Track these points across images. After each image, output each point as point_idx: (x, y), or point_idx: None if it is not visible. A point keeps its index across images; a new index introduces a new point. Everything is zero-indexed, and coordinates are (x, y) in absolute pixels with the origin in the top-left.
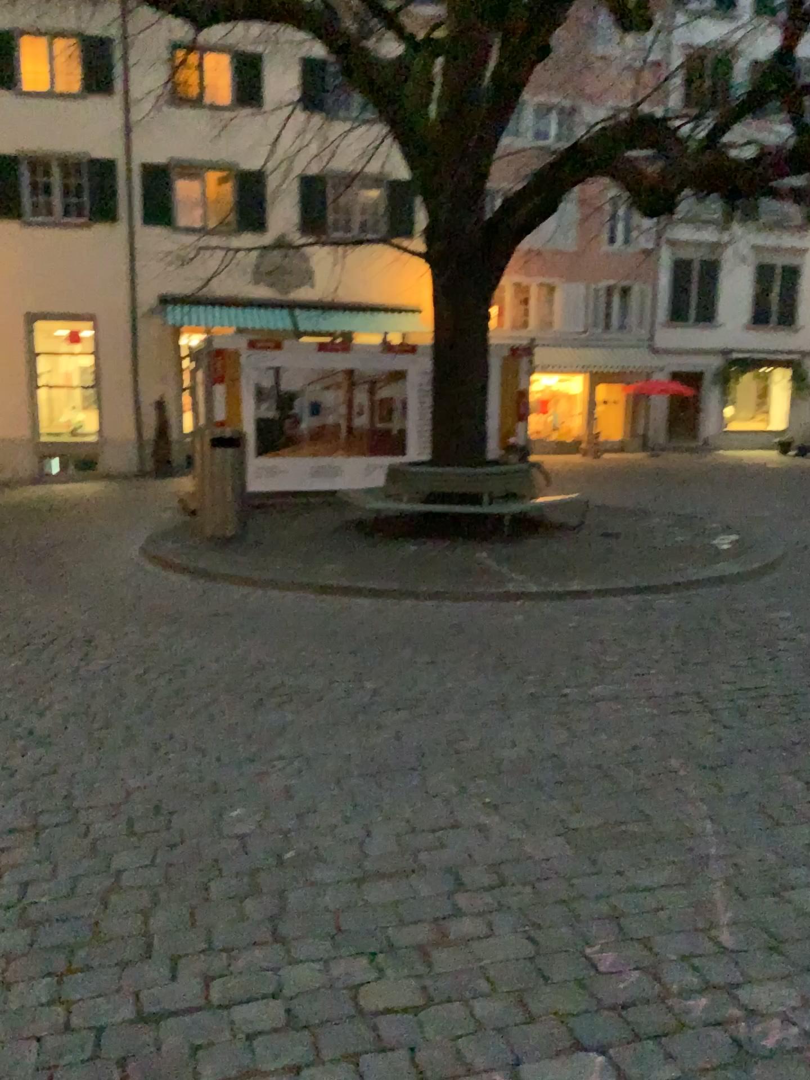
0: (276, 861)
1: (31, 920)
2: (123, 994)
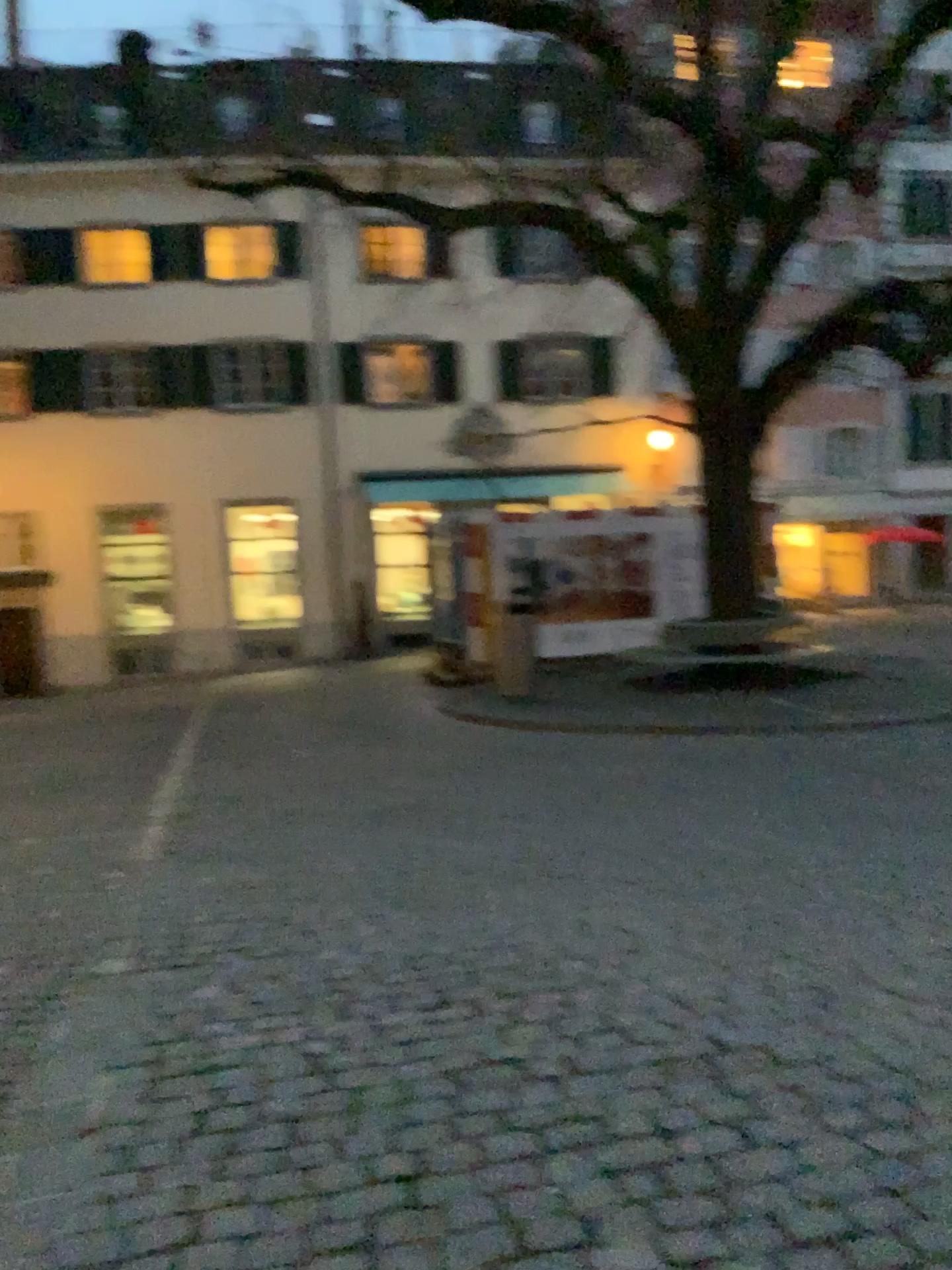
0: (760, 855)
1: (628, 879)
2: (720, 898)
